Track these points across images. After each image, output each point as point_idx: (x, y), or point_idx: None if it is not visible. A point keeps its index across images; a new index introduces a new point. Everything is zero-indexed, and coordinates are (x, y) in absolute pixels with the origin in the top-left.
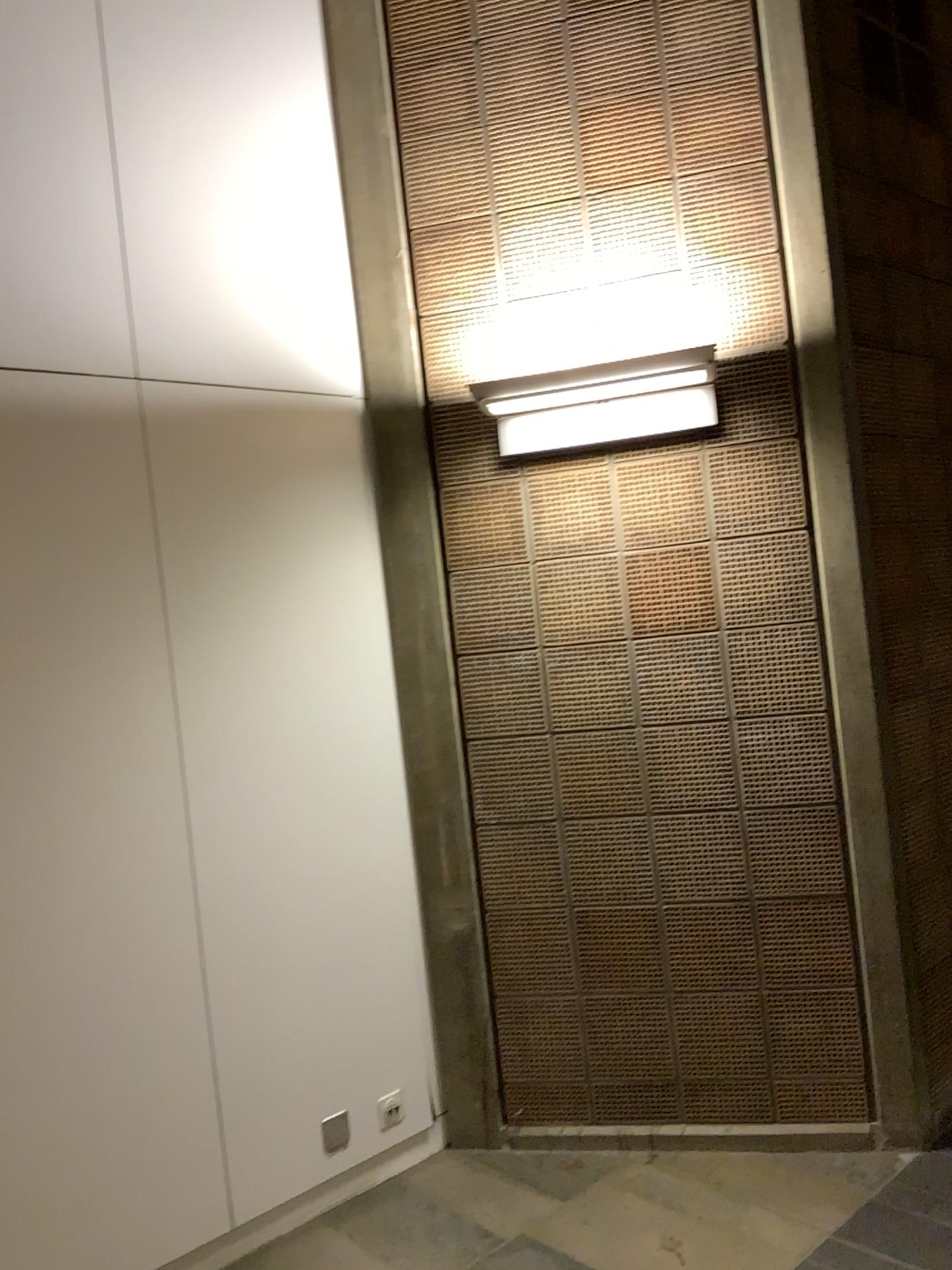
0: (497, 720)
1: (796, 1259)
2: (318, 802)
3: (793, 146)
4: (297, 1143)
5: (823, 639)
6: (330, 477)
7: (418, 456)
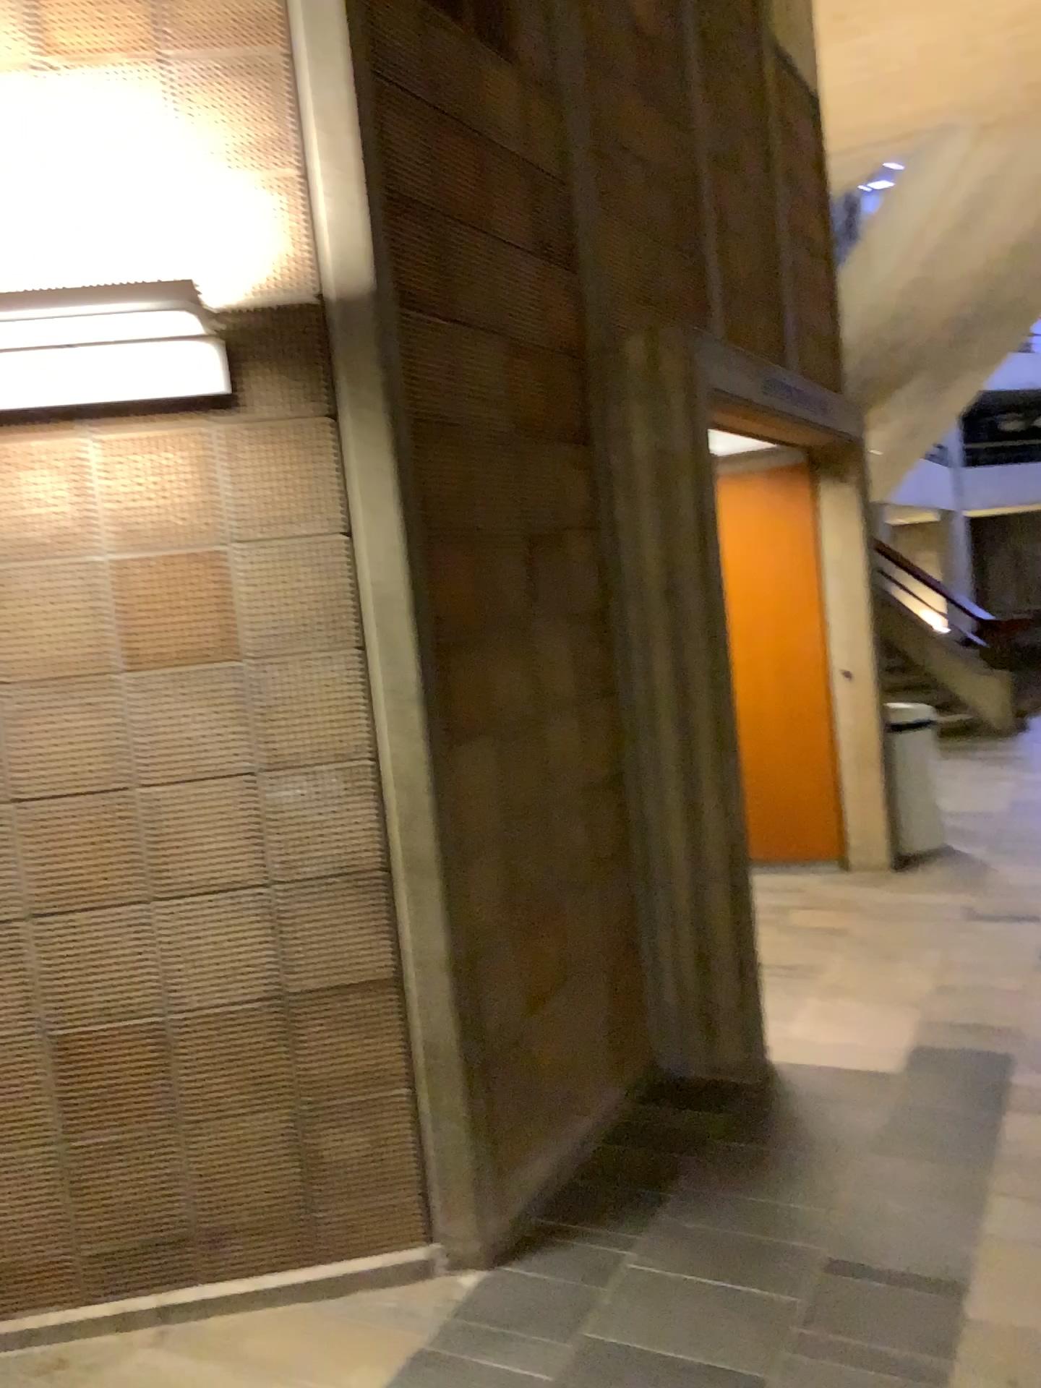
0: None
1: None
2: None
3: (319, 37)
4: None
5: (365, 666)
6: None
7: None
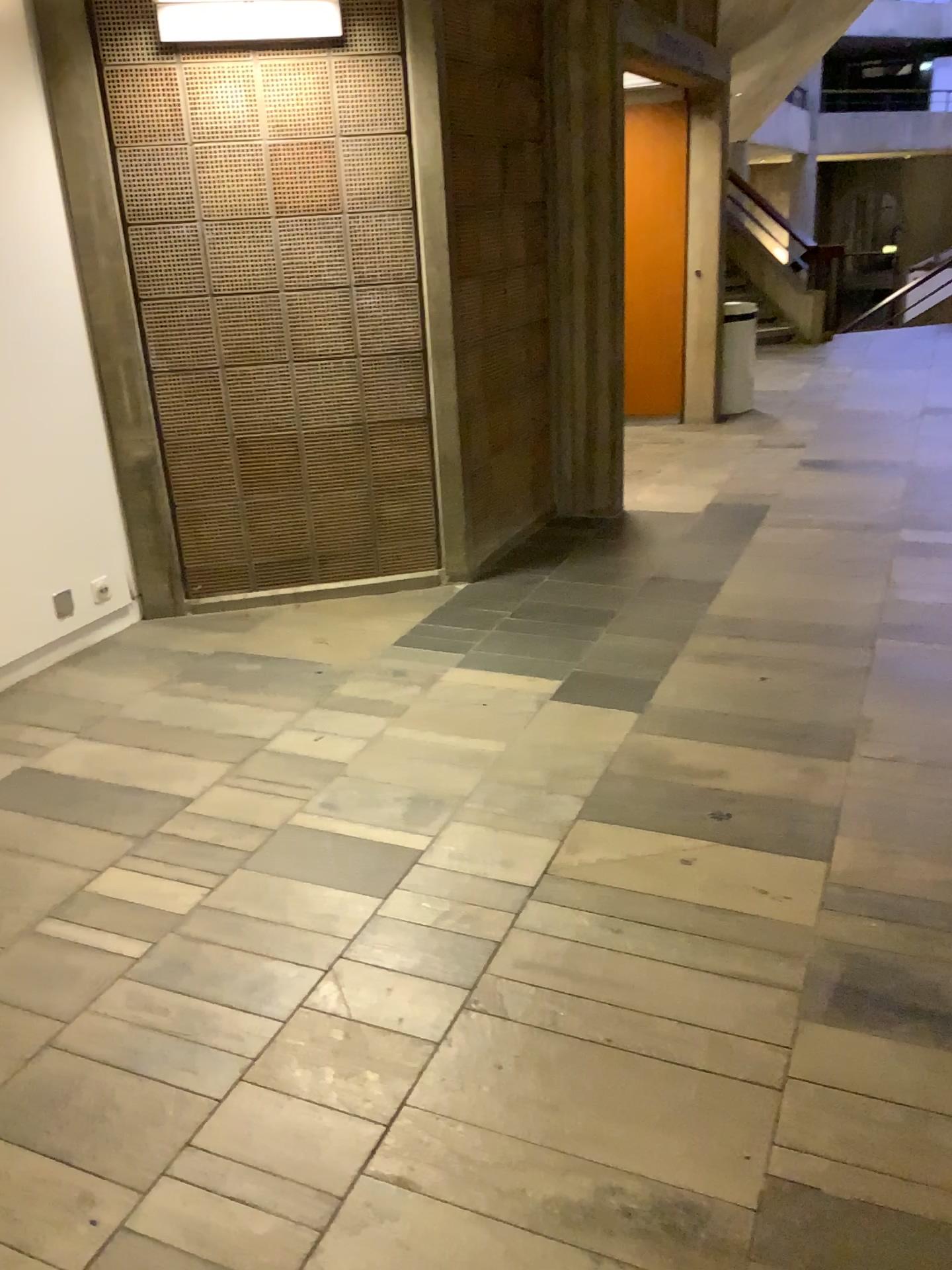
0: (164, 283)
1: (397, 632)
2: (23, 346)
3: None
4: (37, 609)
5: (415, 224)
6: (1, 47)
7: (78, 34)
